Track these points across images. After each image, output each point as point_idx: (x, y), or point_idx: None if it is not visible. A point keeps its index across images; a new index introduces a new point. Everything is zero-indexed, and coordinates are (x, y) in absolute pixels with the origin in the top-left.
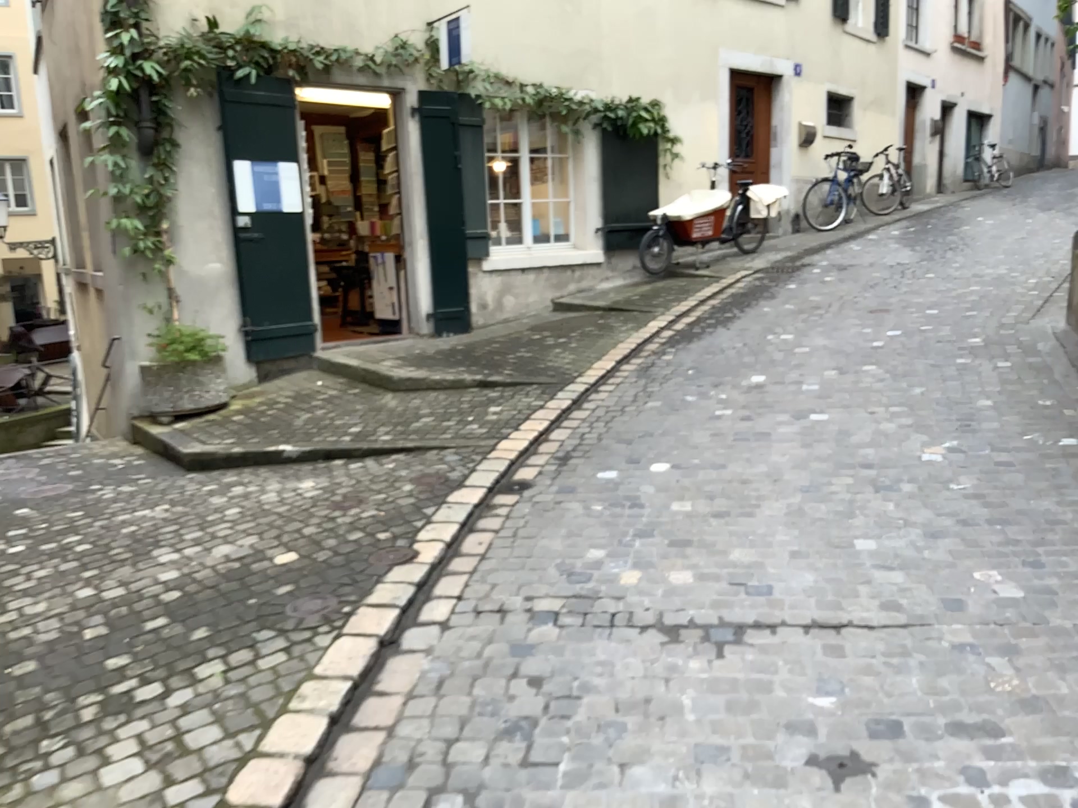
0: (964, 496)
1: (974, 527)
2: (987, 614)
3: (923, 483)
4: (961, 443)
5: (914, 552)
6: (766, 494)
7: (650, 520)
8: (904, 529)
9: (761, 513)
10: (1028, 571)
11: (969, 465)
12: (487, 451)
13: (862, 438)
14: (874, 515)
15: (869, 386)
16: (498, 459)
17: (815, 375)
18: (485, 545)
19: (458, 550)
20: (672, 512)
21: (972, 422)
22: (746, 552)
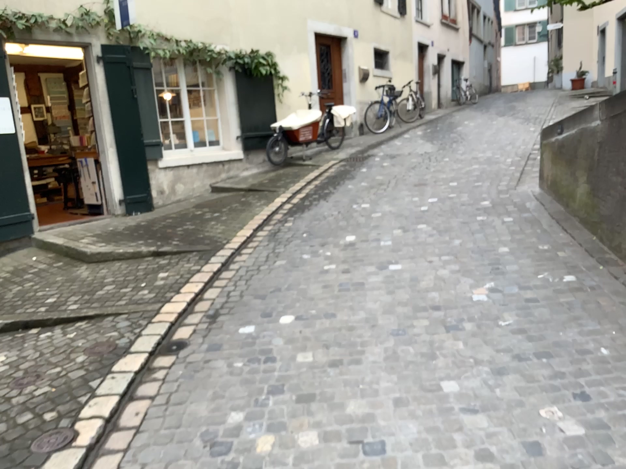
0: (511, 332)
1: (527, 363)
2: (566, 461)
3: (479, 322)
4: (497, 284)
5: (490, 393)
6: (368, 341)
7: (280, 375)
8: (476, 368)
9: (366, 361)
10: (580, 405)
11: (507, 303)
12: (153, 315)
13: (429, 284)
14: (451, 356)
15: (425, 239)
16: (161, 322)
17: (387, 233)
18: (141, 416)
19: (117, 425)
20: (297, 365)
21: (499, 265)
22: (359, 405)
